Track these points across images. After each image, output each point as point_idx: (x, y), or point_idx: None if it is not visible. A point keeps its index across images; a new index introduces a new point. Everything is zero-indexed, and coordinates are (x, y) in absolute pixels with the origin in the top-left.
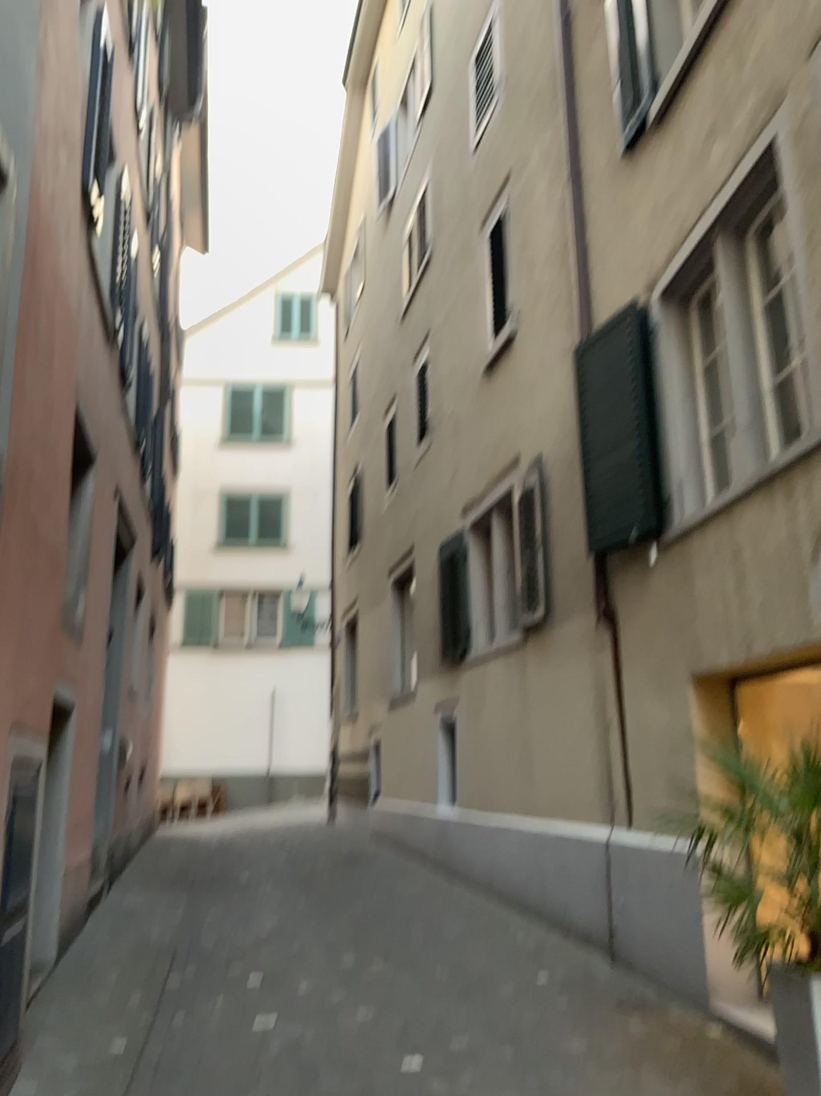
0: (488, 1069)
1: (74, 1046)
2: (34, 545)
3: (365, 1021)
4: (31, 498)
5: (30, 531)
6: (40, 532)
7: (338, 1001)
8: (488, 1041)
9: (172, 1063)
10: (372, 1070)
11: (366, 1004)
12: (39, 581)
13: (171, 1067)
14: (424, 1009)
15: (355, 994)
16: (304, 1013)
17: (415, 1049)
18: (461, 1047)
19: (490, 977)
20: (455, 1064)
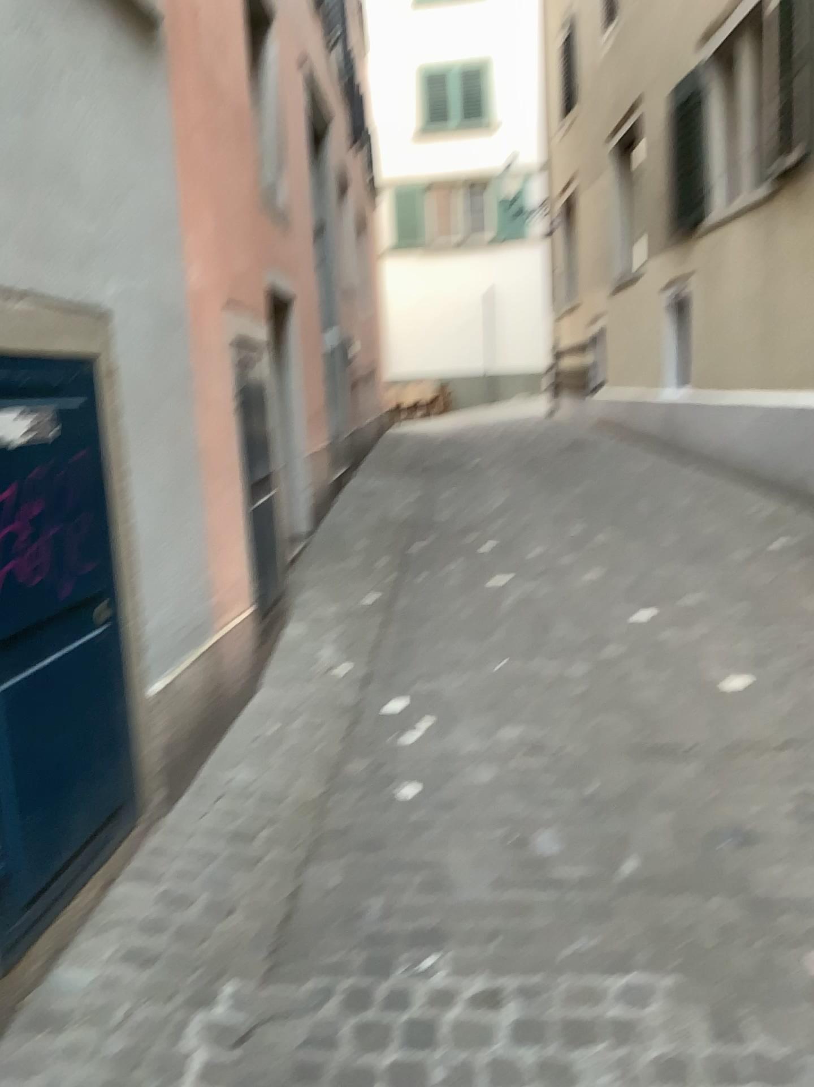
0: (724, 625)
1: (333, 599)
2: (214, 100)
3: (598, 582)
4: (200, 39)
5: (207, 82)
6: (218, 82)
7: (571, 565)
8: (724, 600)
9: (419, 614)
10: (608, 623)
11: (598, 568)
12: (227, 143)
13: (419, 617)
14: (657, 573)
15: (588, 560)
16: (539, 575)
17: (649, 607)
18: (696, 605)
19: (725, 545)
20: (690, 619)
